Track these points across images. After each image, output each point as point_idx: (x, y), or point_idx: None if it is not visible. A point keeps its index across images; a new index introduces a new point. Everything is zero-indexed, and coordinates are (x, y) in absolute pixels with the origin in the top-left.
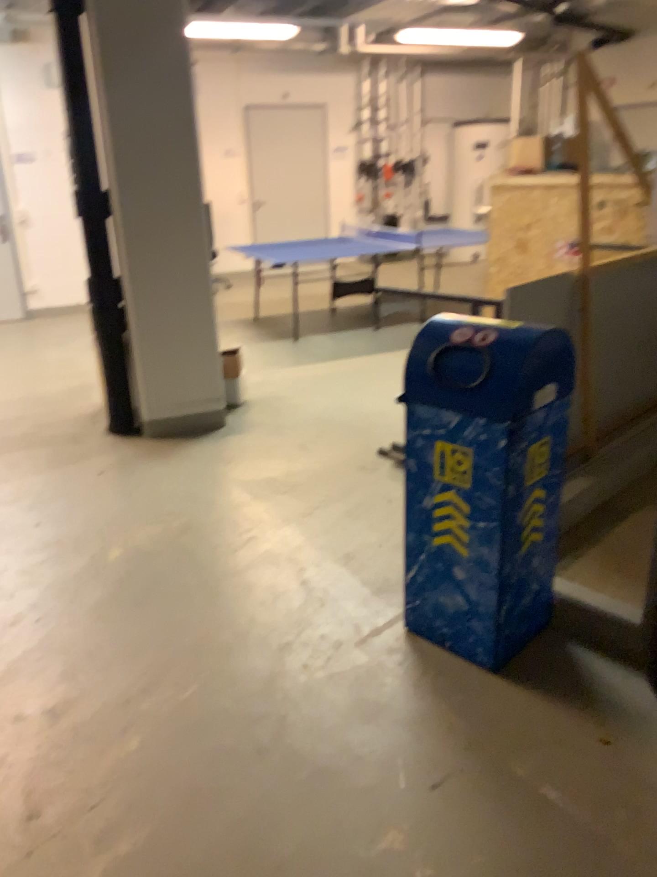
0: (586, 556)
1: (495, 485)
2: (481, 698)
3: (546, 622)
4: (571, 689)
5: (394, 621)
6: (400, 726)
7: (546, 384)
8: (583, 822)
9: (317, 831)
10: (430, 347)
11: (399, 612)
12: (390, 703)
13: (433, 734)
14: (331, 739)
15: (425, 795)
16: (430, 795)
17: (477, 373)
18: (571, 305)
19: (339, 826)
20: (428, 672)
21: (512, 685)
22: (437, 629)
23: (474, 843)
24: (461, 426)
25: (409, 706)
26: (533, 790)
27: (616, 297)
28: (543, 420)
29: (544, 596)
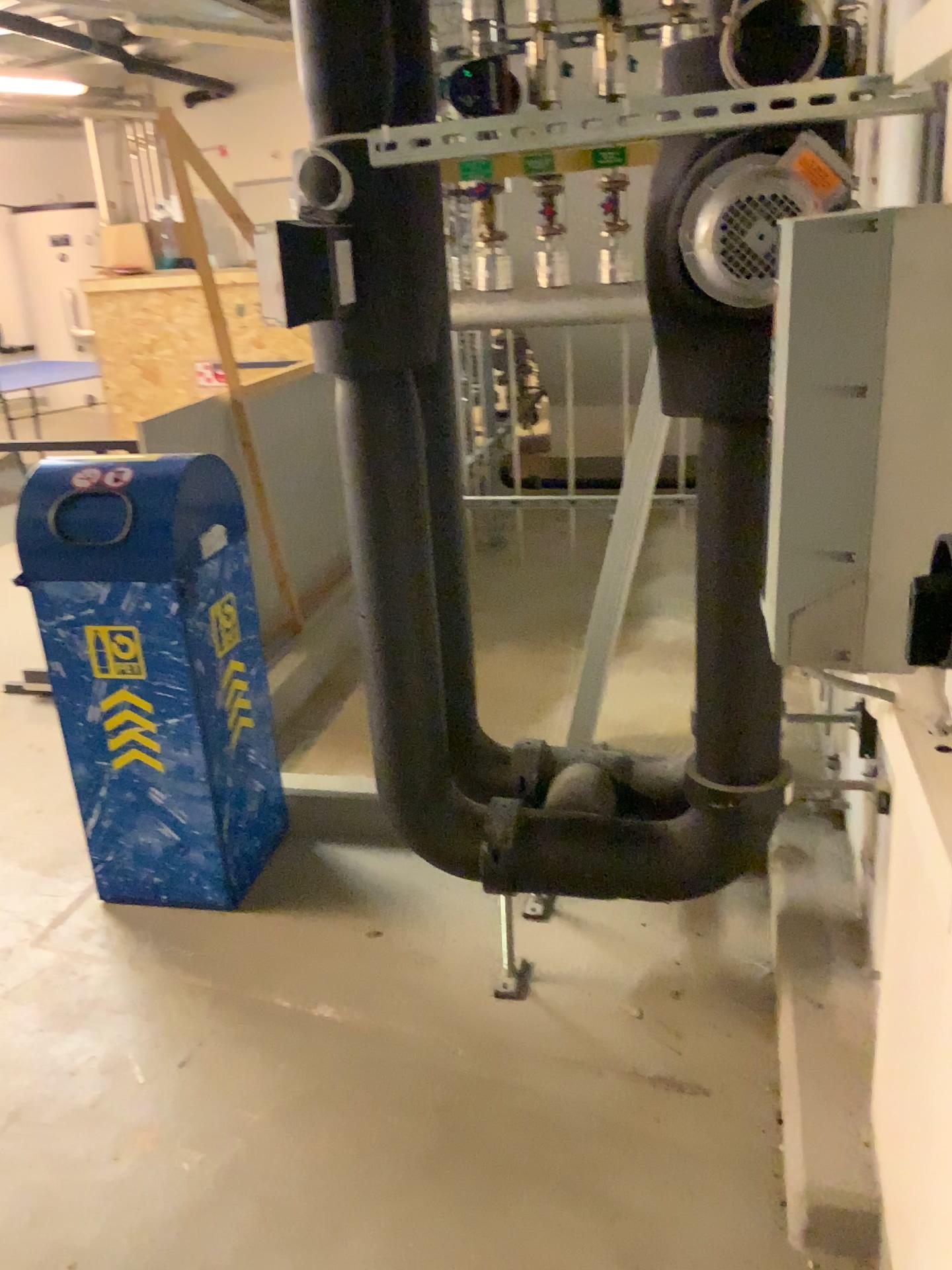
0: (316, 743)
1: (177, 665)
2: (222, 944)
3: (283, 832)
4: (328, 894)
5: (83, 897)
6: (122, 1014)
7: (211, 528)
8: (368, 1022)
9: (36, 1179)
10: (47, 504)
11: (87, 883)
12: (102, 993)
13: (169, 1006)
14: (27, 1069)
15: (174, 1075)
16: (181, 1074)
17: (119, 526)
18: (231, 440)
19: (65, 1160)
20: (146, 940)
21: (257, 915)
22: (145, 882)
23: (248, 1099)
24: (113, 599)
25: (129, 987)
26: (306, 1015)
27: (285, 423)
28: (219, 573)
29: (274, 801)
